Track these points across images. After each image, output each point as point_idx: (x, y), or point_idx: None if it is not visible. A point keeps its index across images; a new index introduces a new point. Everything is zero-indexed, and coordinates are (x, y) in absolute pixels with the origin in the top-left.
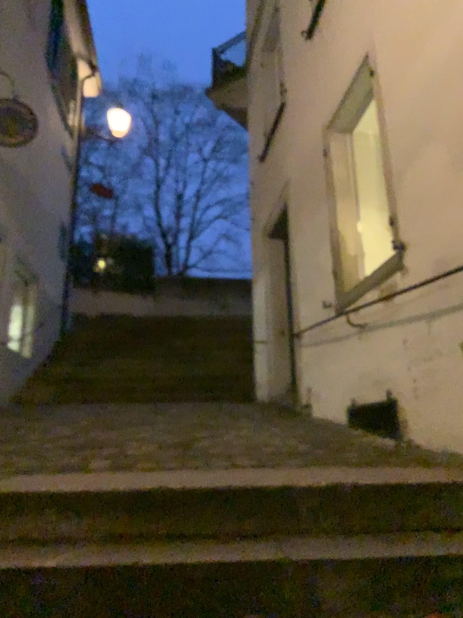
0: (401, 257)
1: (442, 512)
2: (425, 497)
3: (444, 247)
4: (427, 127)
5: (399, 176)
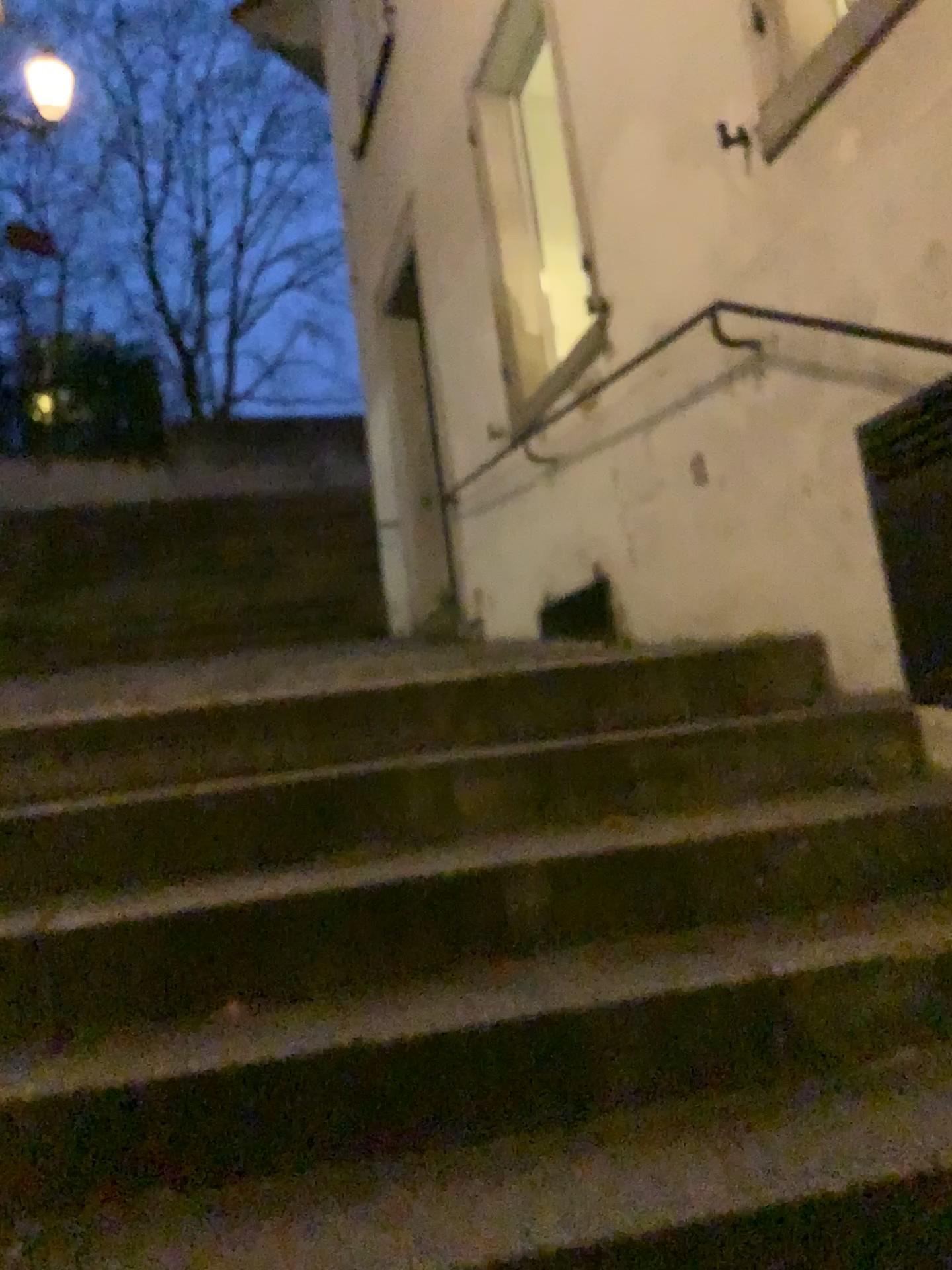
0: (601, 325)
1: (643, 698)
2: (619, 682)
3: (661, 301)
4: (628, 87)
5: (589, 179)
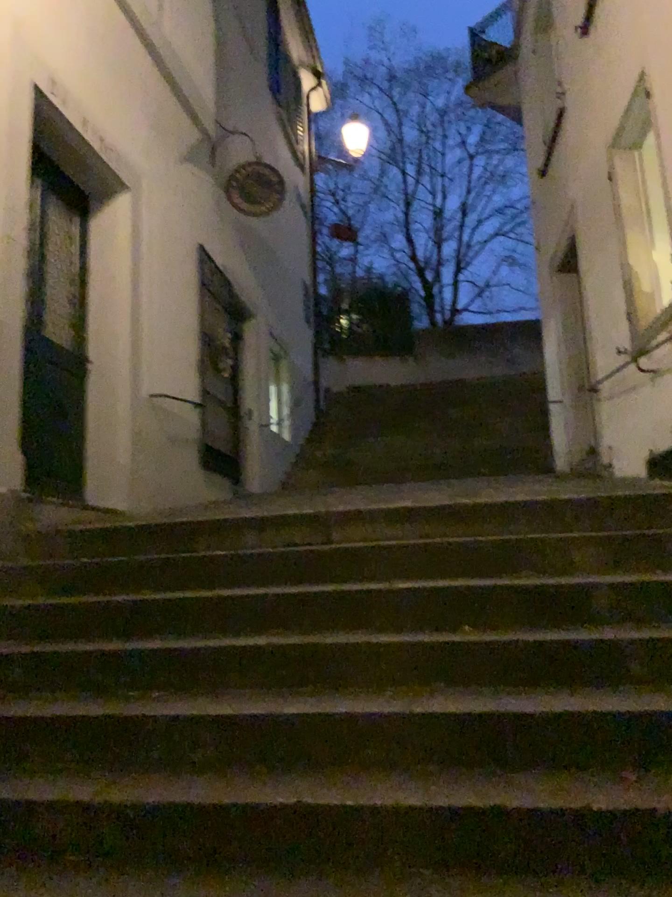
0: None
1: None
2: None
3: None
4: None
5: None
